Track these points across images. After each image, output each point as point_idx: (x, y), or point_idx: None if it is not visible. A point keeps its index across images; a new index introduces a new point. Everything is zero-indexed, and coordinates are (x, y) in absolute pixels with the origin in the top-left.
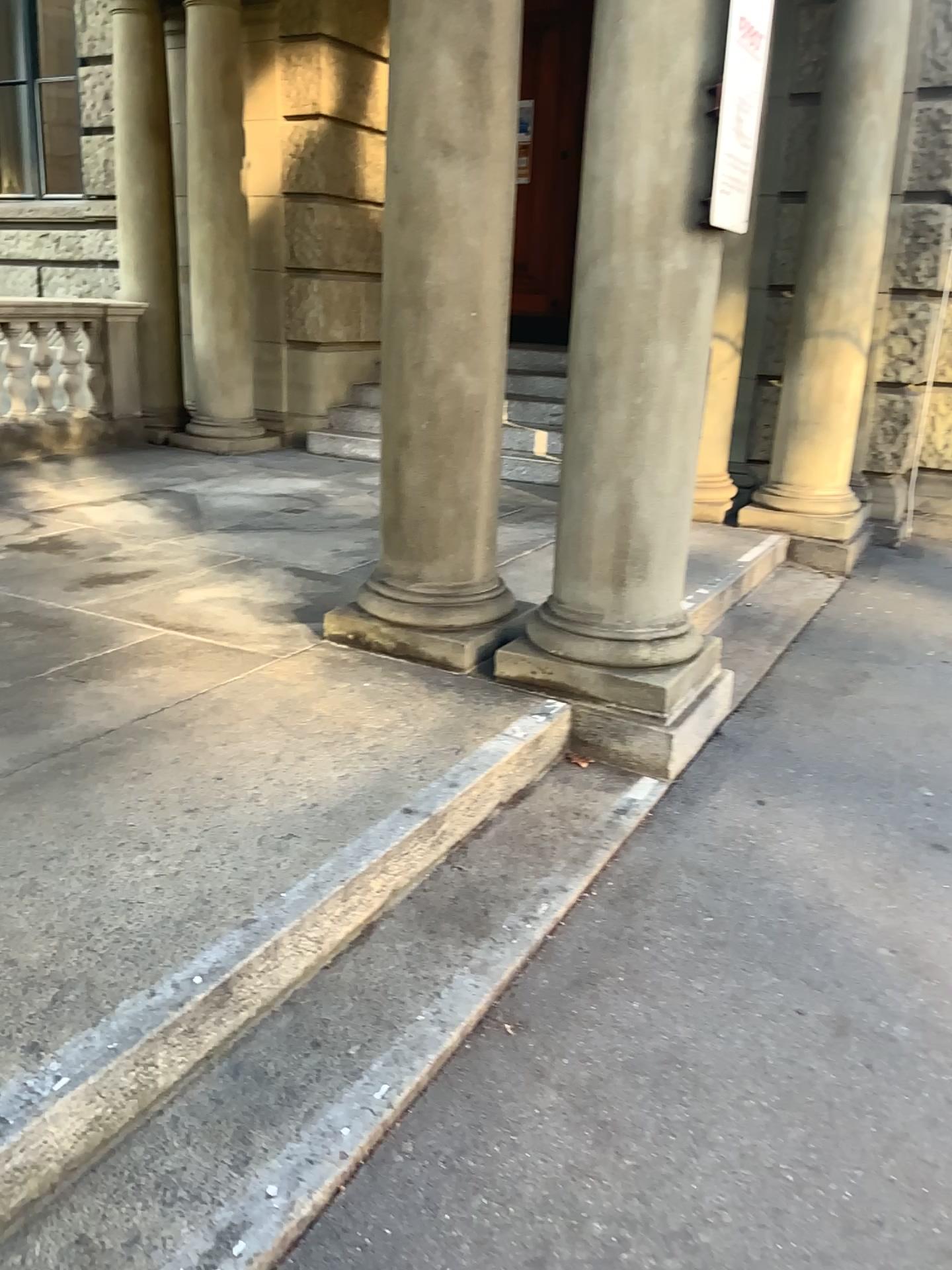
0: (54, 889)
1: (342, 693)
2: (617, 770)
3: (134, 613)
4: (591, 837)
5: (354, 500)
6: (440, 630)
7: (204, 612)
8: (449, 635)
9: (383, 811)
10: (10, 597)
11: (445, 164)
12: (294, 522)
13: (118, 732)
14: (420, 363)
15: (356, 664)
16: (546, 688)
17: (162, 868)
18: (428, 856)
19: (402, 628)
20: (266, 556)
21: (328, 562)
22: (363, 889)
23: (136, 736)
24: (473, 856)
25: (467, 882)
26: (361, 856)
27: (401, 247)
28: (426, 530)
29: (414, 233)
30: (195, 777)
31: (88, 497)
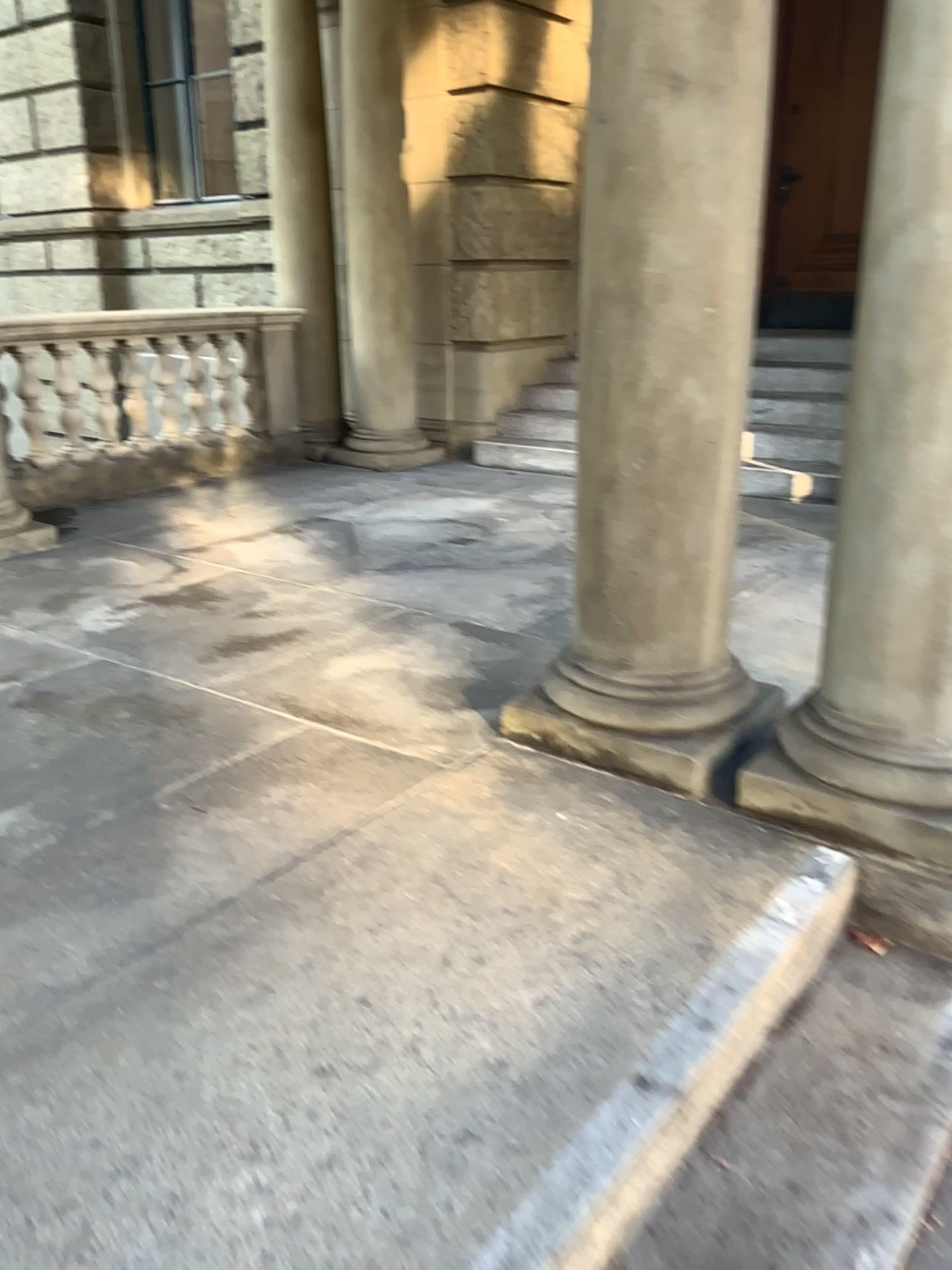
0: (113, 1252)
1: (533, 833)
2: (929, 958)
3: (273, 697)
4: (915, 1094)
5: (530, 526)
6: (661, 736)
7: (357, 695)
8: (674, 744)
9: (608, 1077)
10: (133, 674)
11: (672, 103)
12: (463, 559)
13: (238, 904)
14: (635, 381)
15: (549, 781)
16: (815, 827)
17: (277, 1209)
18: (675, 1144)
19: (609, 731)
20: (431, 609)
21: (504, 615)
22: (586, 1238)
23: (260, 913)
24: (741, 1132)
25: (737, 1190)
26: (582, 1184)
27: (609, 224)
28: (641, 601)
29: (628, 203)
30: (335, 997)
31: (235, 532)
